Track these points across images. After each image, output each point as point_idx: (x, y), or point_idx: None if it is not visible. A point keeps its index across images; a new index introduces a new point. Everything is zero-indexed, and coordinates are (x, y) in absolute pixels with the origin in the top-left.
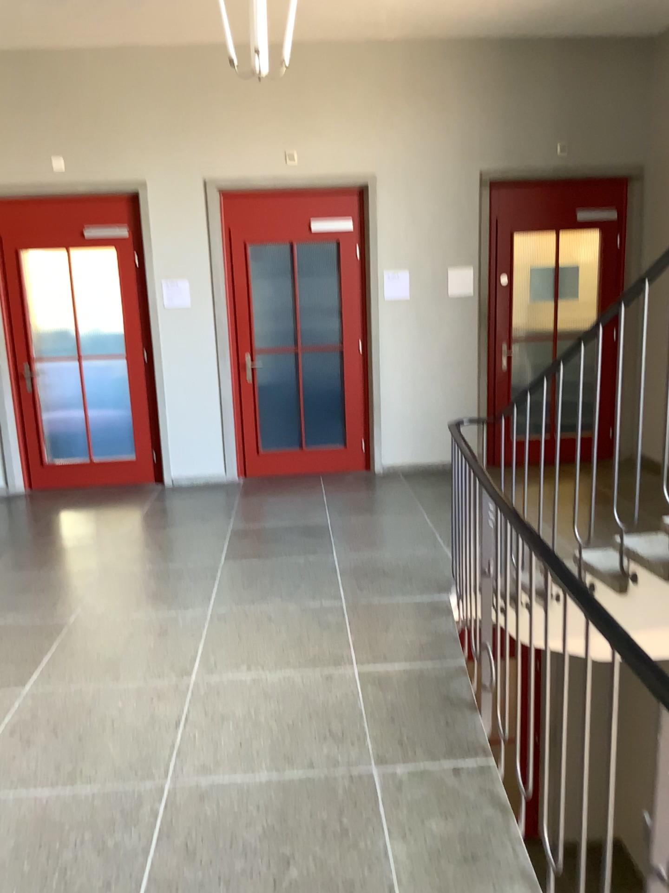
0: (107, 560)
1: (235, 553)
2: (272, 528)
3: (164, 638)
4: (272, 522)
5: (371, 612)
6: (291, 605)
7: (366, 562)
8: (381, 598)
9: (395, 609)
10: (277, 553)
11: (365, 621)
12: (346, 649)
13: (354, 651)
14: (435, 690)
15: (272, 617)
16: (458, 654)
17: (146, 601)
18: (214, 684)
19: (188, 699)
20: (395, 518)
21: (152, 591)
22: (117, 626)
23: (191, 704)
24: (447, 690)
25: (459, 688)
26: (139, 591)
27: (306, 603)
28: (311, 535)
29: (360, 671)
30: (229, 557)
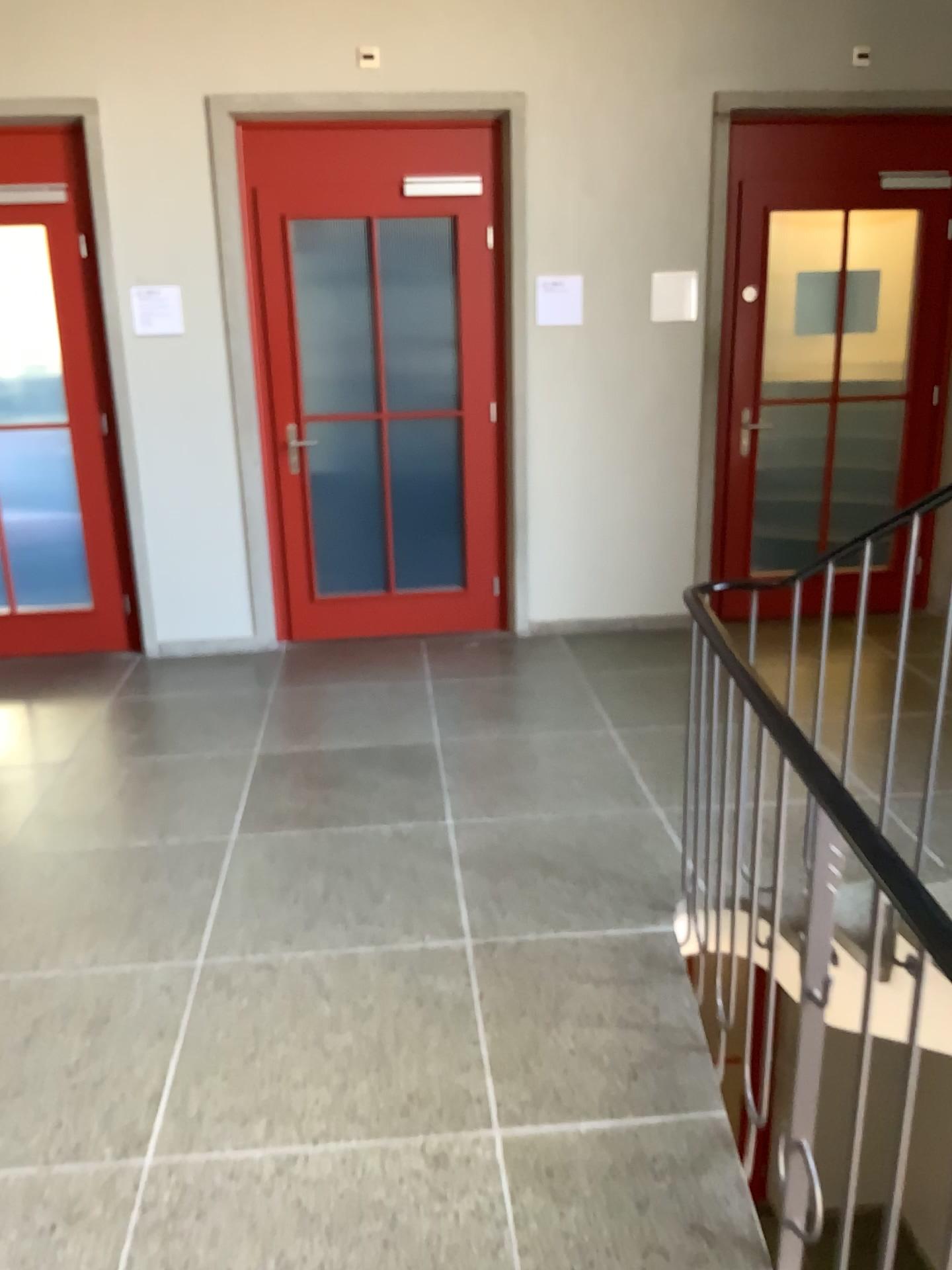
0: (16, 826)
1: (262, 810)
2: (333, 752)
3: (99, 1043)
4: (333, 737)
5: (523, 966)
6: (365, 947)
7: (508, 836)
8: (542, 928)
9: (570, 956)
10: (341, 811)
11: (513, 991)
12: (476, 1074)
13: (493, 1078)
14: (671, 1201)
15: (325, 982)
16: (714, 1099)
17: (76, 936)
18: (192, 1185)
19: (129, 1234)
20: (556, 730)
21: (93, 908)
22: (8, 1007)
23: (134, 1255)
24: (700, 1206)
25: (726, 1199)
26: (66, 909)
27: (394, 942)
28: (405, 769)
29: (506, 1140)
30: (251, 821)
